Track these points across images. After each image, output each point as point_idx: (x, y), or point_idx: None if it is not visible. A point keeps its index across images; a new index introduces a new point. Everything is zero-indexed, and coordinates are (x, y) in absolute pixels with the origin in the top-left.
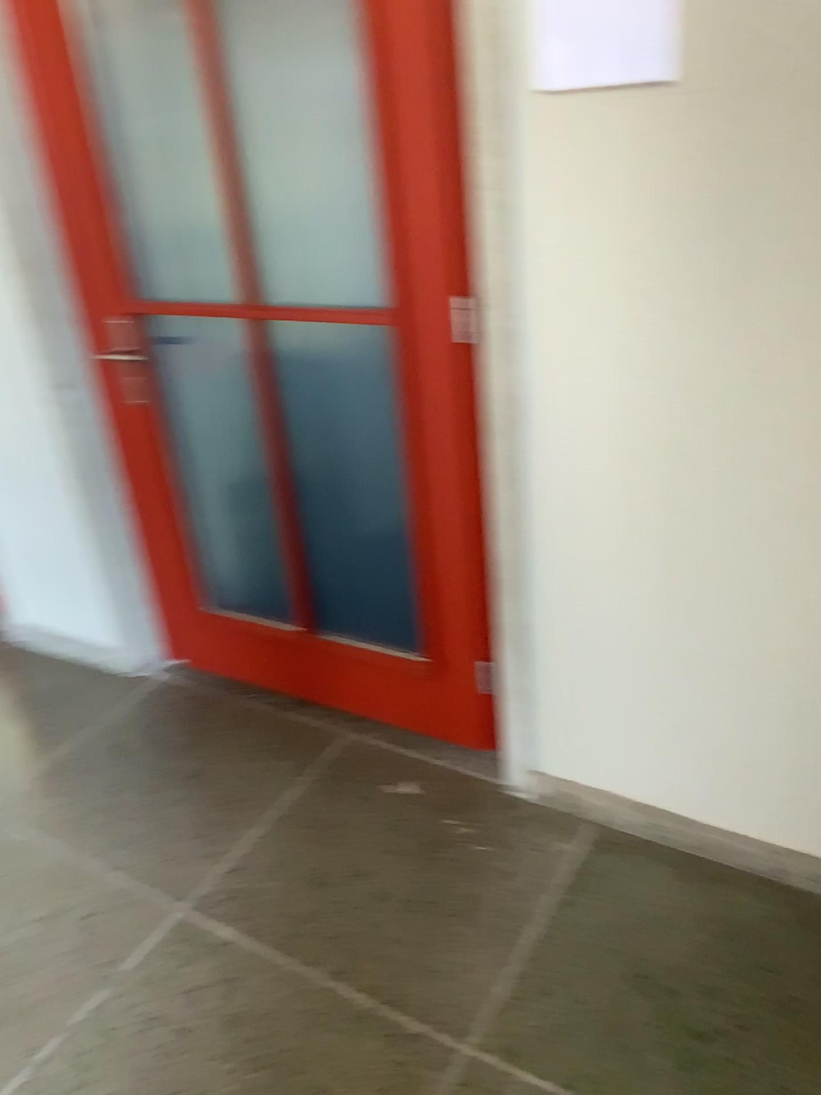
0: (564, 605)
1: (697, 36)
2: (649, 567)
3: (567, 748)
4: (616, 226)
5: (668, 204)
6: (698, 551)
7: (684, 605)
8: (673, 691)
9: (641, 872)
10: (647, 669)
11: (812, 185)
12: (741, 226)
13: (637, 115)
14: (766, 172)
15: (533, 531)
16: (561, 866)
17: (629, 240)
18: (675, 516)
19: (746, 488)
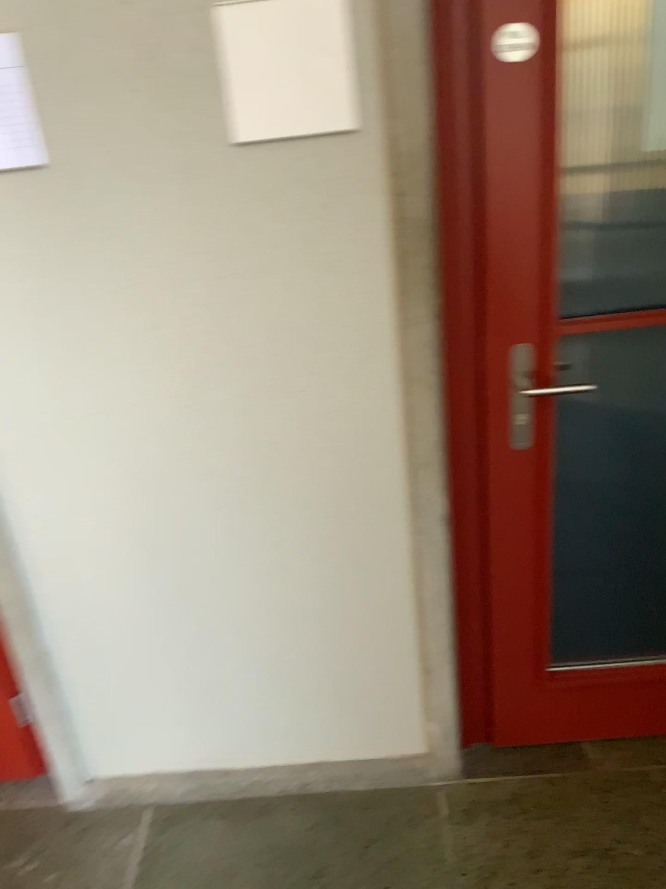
0: (75, 625)
1: (58, 130)
2: (140, 574)
3: (113, 749)
4: (30, 292)
5: (71, 270)
6: (176, 551)
7: (177, 597)
8: (189, 669)
9: (200, 835)
10: (162, 659)
11: (184, 246)
12: (137, 282)
13: (23, 196)
14: (145, 238)
15: (28, 569)
16: (130, 861)
17: (45, 302)
18: (149, 526)
19: (200, 491)
